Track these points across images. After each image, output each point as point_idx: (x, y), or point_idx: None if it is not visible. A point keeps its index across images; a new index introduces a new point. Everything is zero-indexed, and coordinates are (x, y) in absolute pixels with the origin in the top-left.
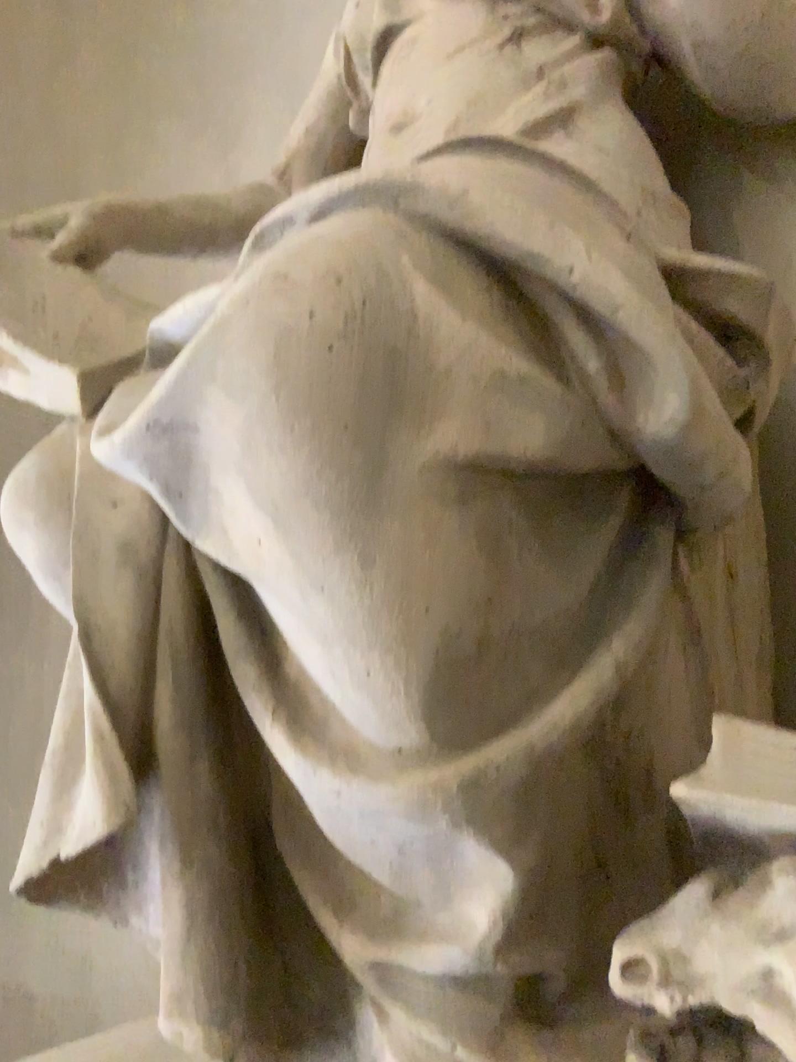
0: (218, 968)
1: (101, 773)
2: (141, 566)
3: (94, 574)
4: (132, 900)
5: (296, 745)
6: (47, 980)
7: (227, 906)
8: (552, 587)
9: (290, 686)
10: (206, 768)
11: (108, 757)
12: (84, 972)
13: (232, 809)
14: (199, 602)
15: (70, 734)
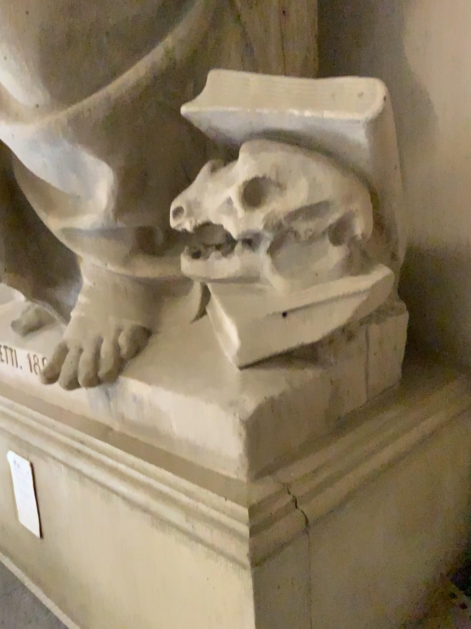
0: None
1: None
2: None
3: None
4: None
5: None
6: None
7: None
8: None
9: None
10: None
11: None
12: None
13: None
14: None
15: None
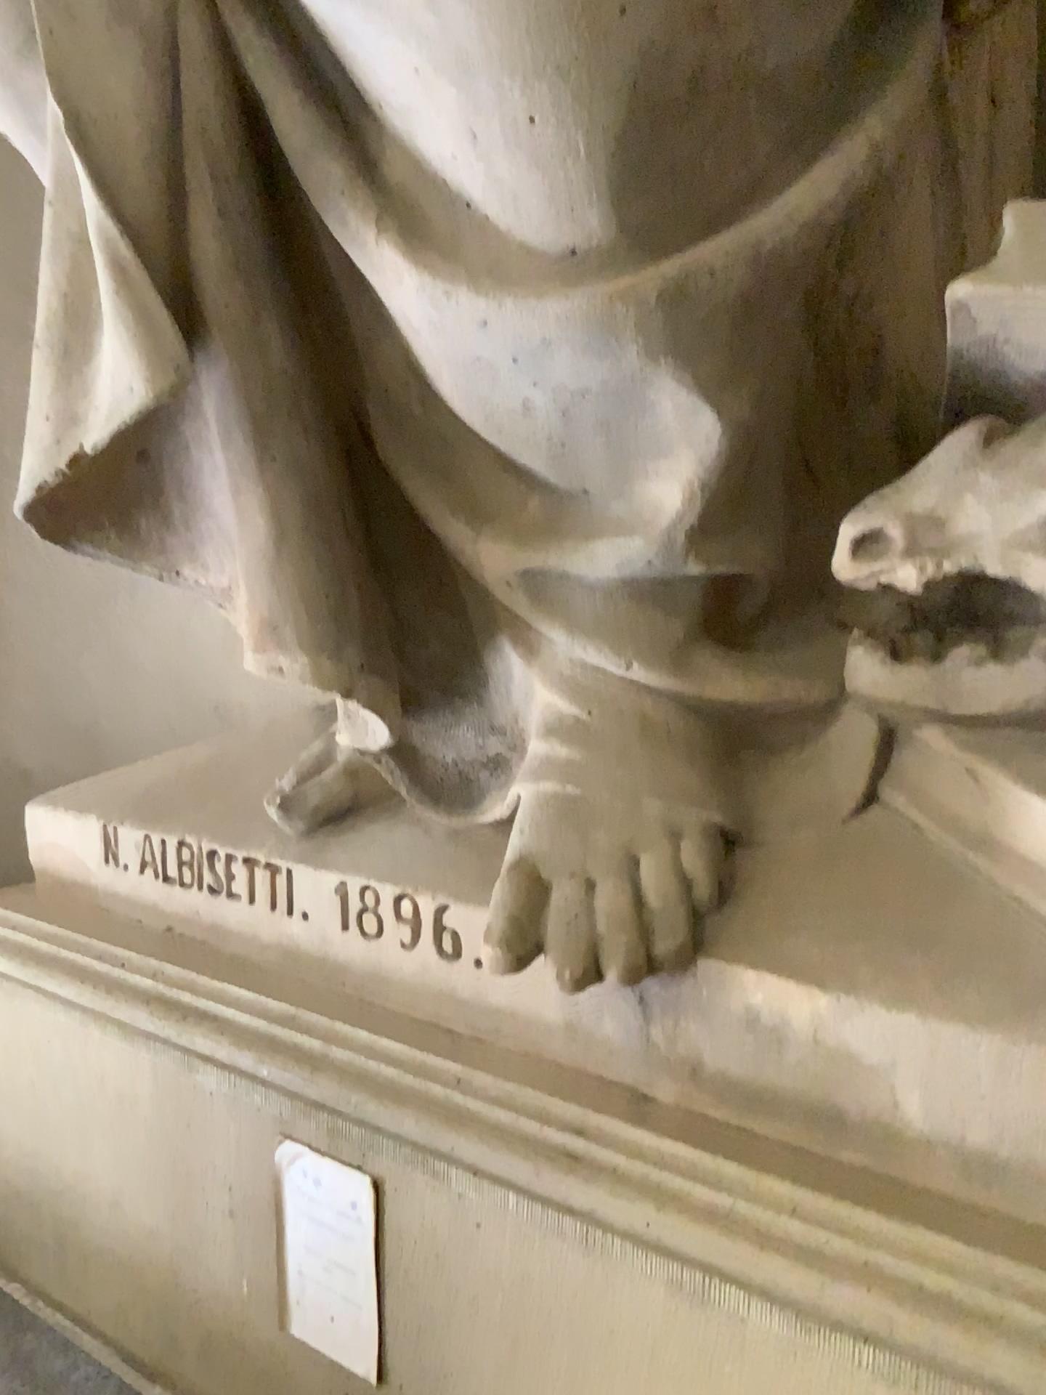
0: (318, 591)
1: (128, 327)
2: (144, 23)
3: (71, 33)
4: (180, 542)
5: (415, 269)
6: (43, 749)
7: (321, 516)
8: (788, 24)
9: (397, 191)
10: (274, 336)
11: (135, 304)
12: (90, 738)
13: (313, 400)
14: (237, 94)
15: (69, 290)
